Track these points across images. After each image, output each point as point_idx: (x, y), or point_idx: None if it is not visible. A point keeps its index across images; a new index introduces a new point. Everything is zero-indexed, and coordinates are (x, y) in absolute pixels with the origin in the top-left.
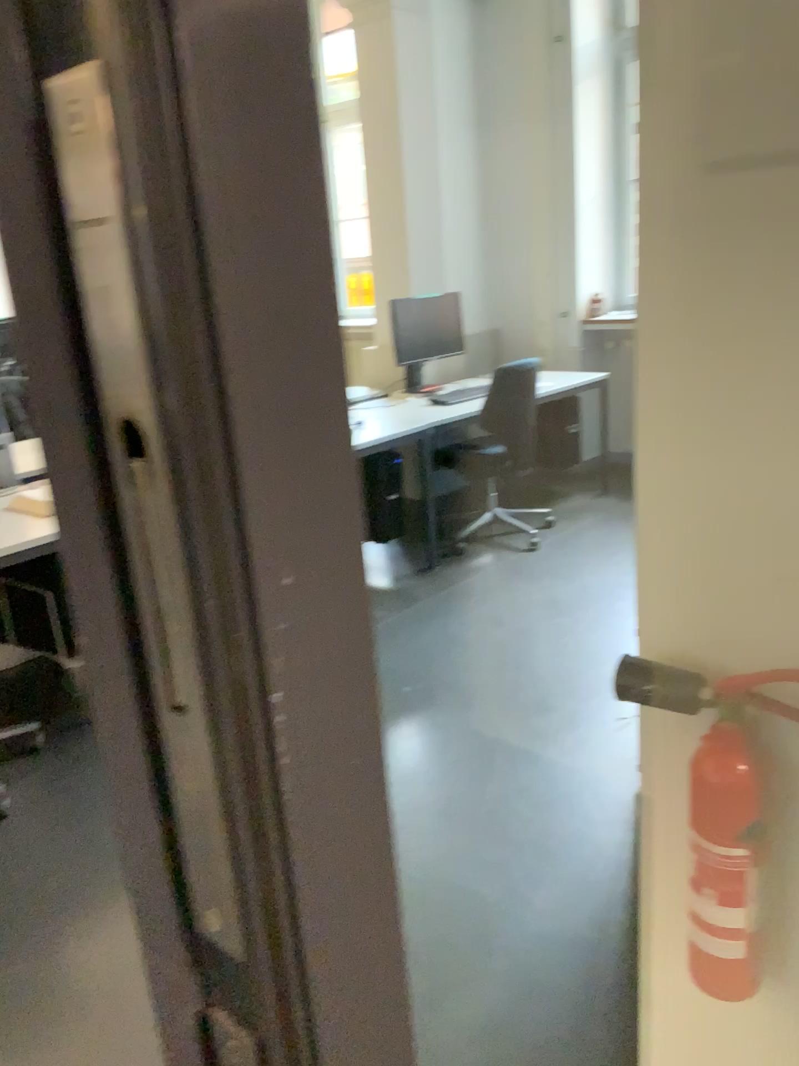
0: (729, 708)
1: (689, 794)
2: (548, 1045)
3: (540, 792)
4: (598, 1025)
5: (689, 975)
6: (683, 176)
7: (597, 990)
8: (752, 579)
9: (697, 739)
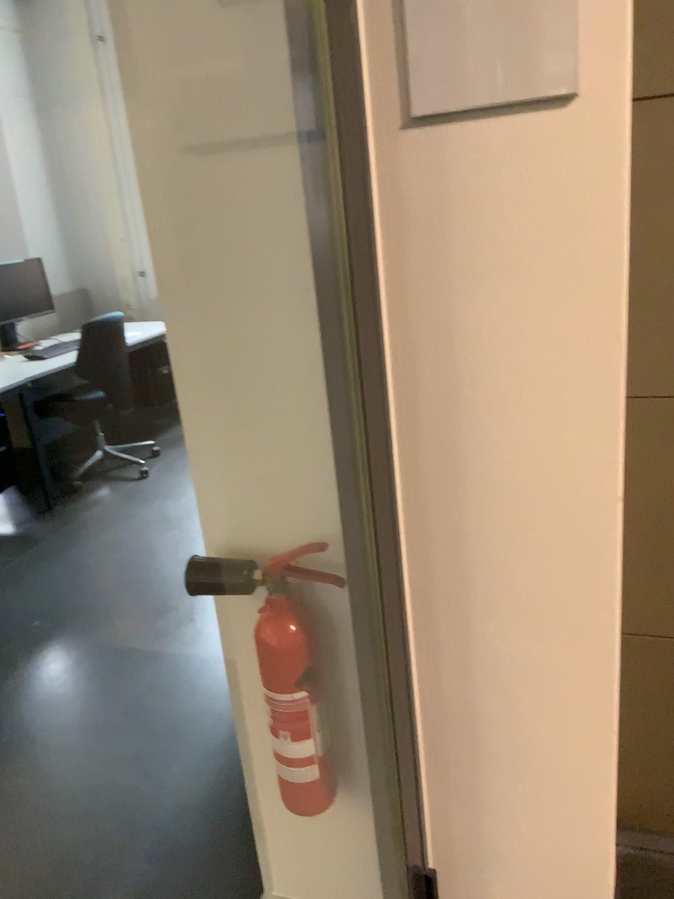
0: (277, 582)
1: (257, 658)
2: (191, 895)
3: (167, 682)
4: (230, 863)
5: (283, 801)
6: (170, 157)
7: (227, 834)
8: (278, 477)
9: (256, 612)
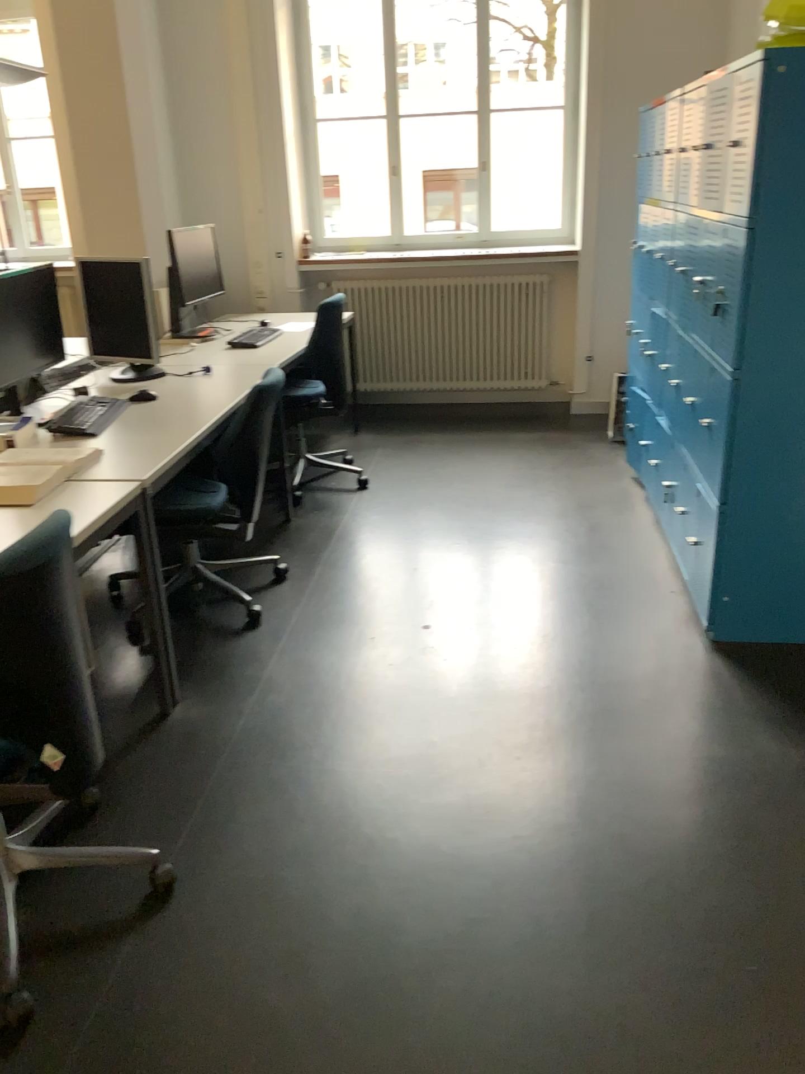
0: None
1: None
2: None
3: (650, 670)
4: None
5: None
6: None
7: None
8: None
9: None
